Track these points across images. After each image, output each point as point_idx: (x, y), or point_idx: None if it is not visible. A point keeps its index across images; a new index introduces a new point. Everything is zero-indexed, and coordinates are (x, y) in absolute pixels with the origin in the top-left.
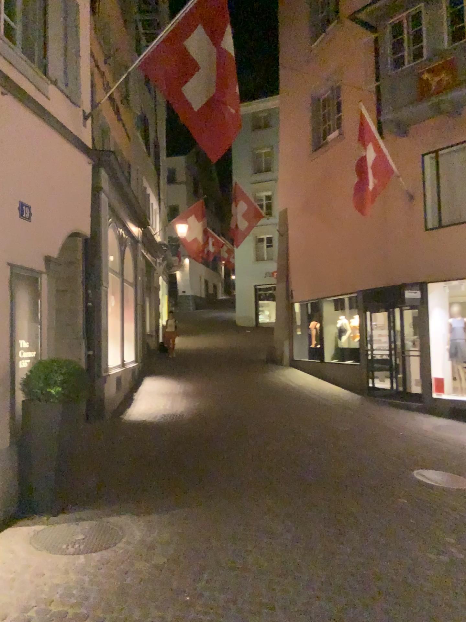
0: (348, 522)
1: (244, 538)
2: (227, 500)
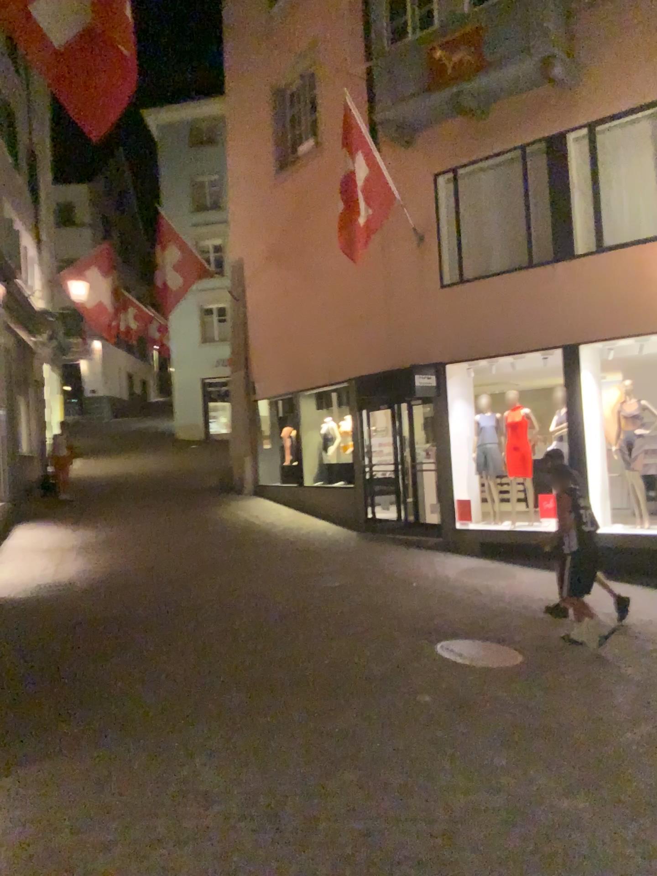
0: (337, 755)
1: (150, 816)
2: (126, 738)
